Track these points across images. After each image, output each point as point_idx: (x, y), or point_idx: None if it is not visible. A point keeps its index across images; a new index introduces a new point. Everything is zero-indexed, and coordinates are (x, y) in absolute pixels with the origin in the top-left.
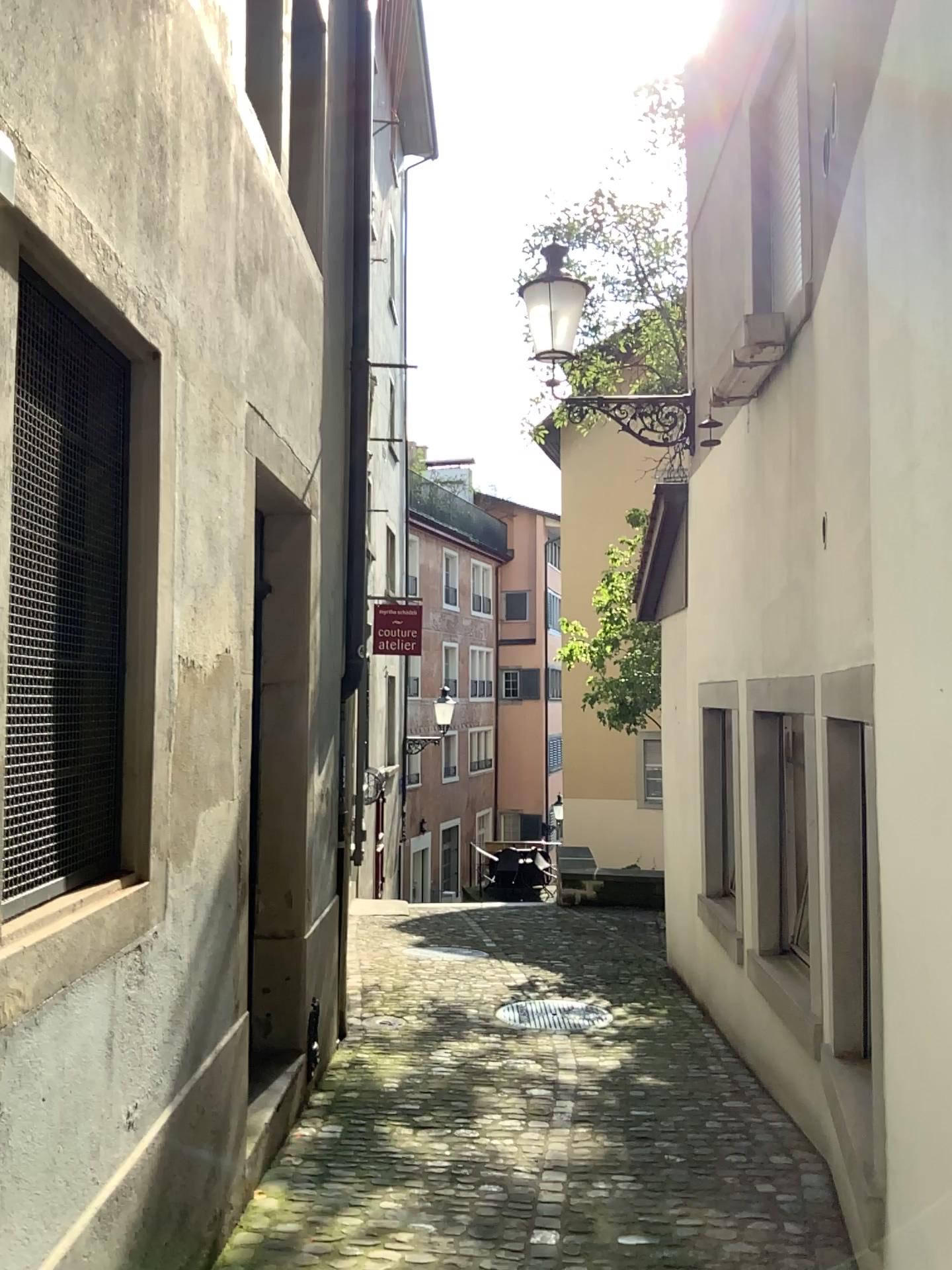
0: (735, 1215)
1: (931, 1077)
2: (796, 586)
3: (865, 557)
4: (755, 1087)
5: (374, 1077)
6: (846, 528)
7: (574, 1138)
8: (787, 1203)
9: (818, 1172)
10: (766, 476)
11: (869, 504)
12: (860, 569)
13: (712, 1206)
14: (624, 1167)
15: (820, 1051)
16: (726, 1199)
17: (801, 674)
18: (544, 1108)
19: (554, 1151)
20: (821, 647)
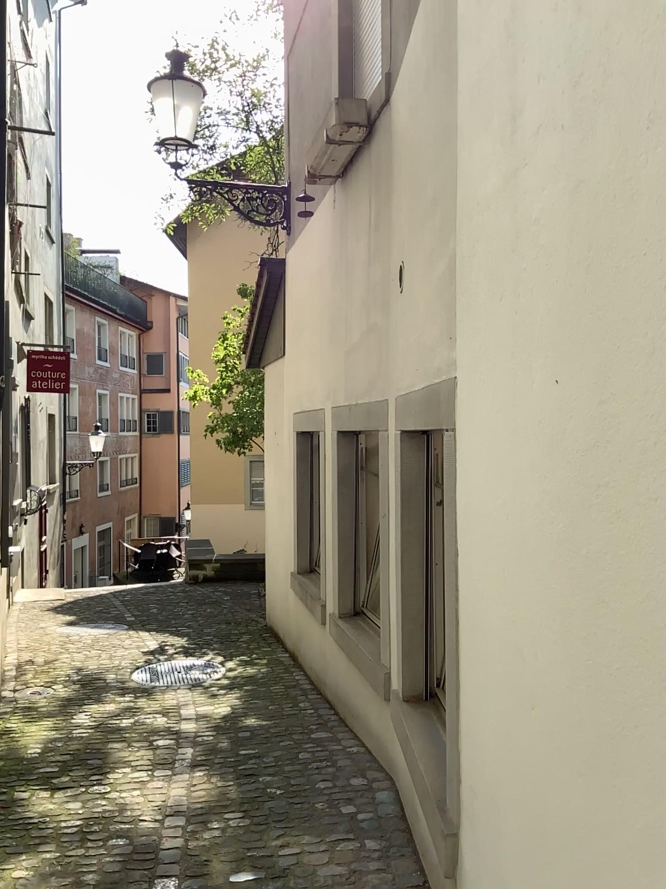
0: (326, 839)
1: (526, 752)
2: (374, 325)
3: (448, 282)
4: (336, 720)
5: (17, 748)
6: (426, 265)
7: (193, 784)
8: (365, 822)
9: (387, 790)
10: (349, 240)
11: (459, 227)
12: (443, 295)
13: (307, 834)
14: (234, 806)
15: (391, 697)
16: (318, 825)
17: (378, 397)
18: (167, 759)
19: (175, 799)
20: (398, 372)
